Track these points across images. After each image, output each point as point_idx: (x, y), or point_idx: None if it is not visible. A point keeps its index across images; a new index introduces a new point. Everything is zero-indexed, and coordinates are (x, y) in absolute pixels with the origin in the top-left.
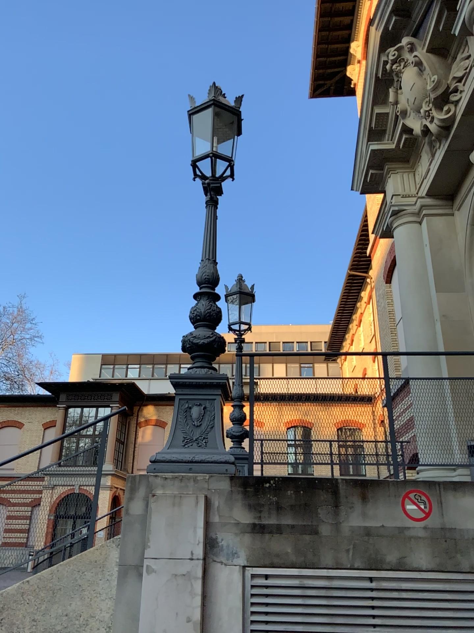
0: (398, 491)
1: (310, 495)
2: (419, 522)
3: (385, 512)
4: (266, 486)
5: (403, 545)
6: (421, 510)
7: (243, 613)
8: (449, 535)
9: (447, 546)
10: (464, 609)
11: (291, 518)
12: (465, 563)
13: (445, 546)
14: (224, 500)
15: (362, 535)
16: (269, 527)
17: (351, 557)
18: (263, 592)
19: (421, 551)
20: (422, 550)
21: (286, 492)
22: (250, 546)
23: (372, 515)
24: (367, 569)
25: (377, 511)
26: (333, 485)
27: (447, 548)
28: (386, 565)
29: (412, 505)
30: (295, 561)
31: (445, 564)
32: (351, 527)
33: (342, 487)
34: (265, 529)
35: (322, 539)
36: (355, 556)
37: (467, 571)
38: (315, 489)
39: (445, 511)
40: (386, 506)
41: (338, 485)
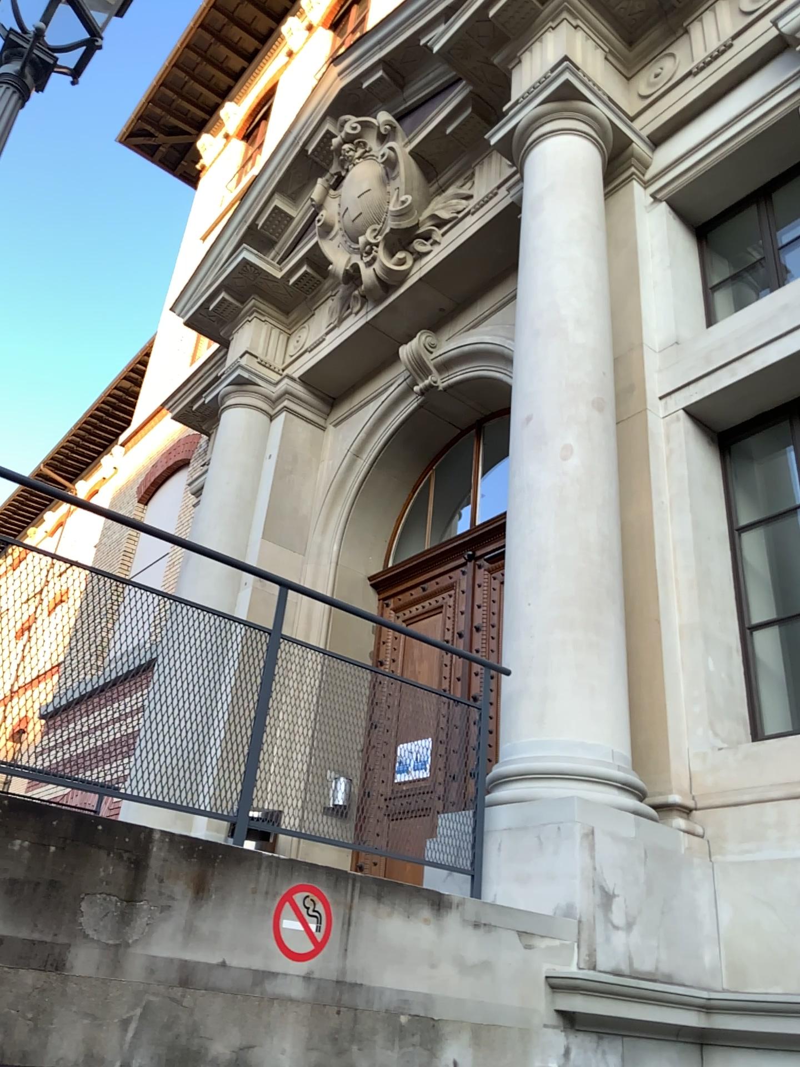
0: (274, 883)
1: (75, 860)
2: (300, 964)
3: (236, 930)
4: None
5: (253, 1017)
6: (311, 936)
7: None
8: (348, 999)
9: (337, 1024)
10: None
11: (0, 917)
12: None
13: (334, 1024)
14: None
15: (173, 983)
16: None
17: (128, 1042)
18: None
19: (287, 1034)
20: (290, 1030)
21: (13, 840)
22: None
23: (207, 933)
24: None
25: (220, 925)
26: (141, 843)
27: (338, 1028)
28: None
29: (298, 920)
30: None
31: None
32: (151, 961)
33: (159, 853)
34: None
35: (70, 987)
36: (137, 1039)
37: None
38: (94, 847)
39: (353, 942)
40: (241, 916)
41: (152, 847)
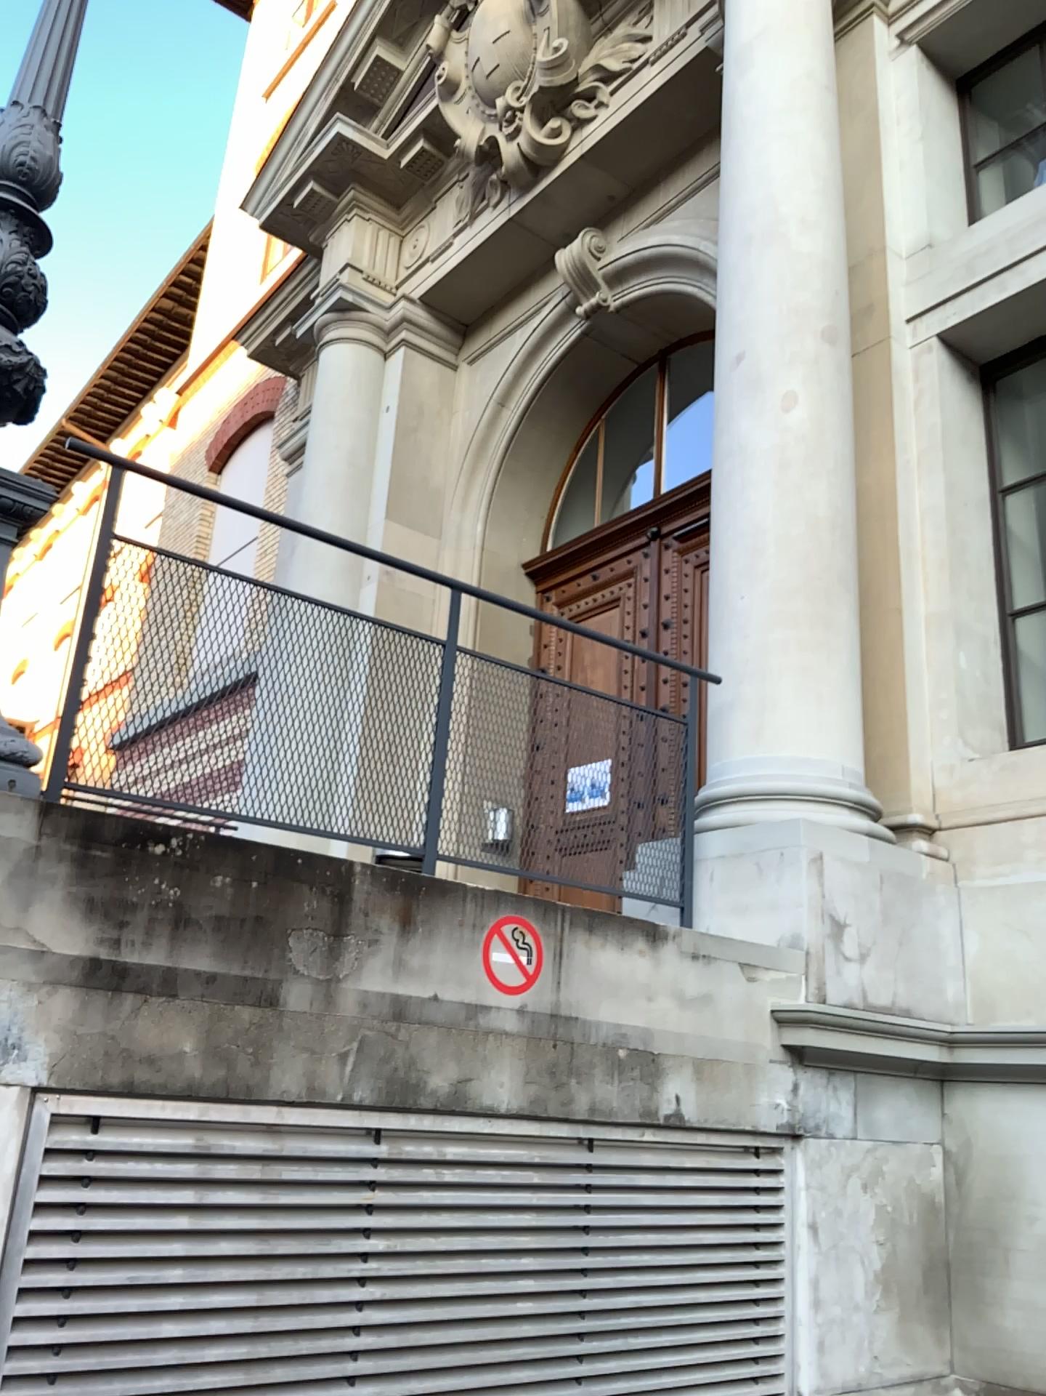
0: (481, 917)
1: (279, 895)
2: (513, 998)
3: (446, 965)
4: (156, 849)
5: (469, 1051)
6: (524, 970)
7: (5, 1239)
8: (564, 1033)
9: (554, 1059)
10: (560, 1205)
11: (211, 954)
12: (579, 1101)
13: (551, 1059)
14: (8, 873)
15: (387, 1017)
16: (142, 974)
17: (347, 1076)
18: (84, 1172)
19: (504, 1068)
20: (507, 1065)
21: (215, 876)
22: (68, 1027)
23: (417, 968)
24: (378, 1109)
25: (429, 960)
26: (343, 877)
27: (555, 1063)
28: (421, 1100)
29: (509, 954)
30: (196, 1079)
31: (543, 1100)
32: (363, 996)
33: (362, 887)
34: (129, 979)
35: (287, 1022)
36: (355, 1072)
37: (578, 1119)
38: (296, 882)
39: (566, 977)
40: (449, 951)
41: (354, 881)
